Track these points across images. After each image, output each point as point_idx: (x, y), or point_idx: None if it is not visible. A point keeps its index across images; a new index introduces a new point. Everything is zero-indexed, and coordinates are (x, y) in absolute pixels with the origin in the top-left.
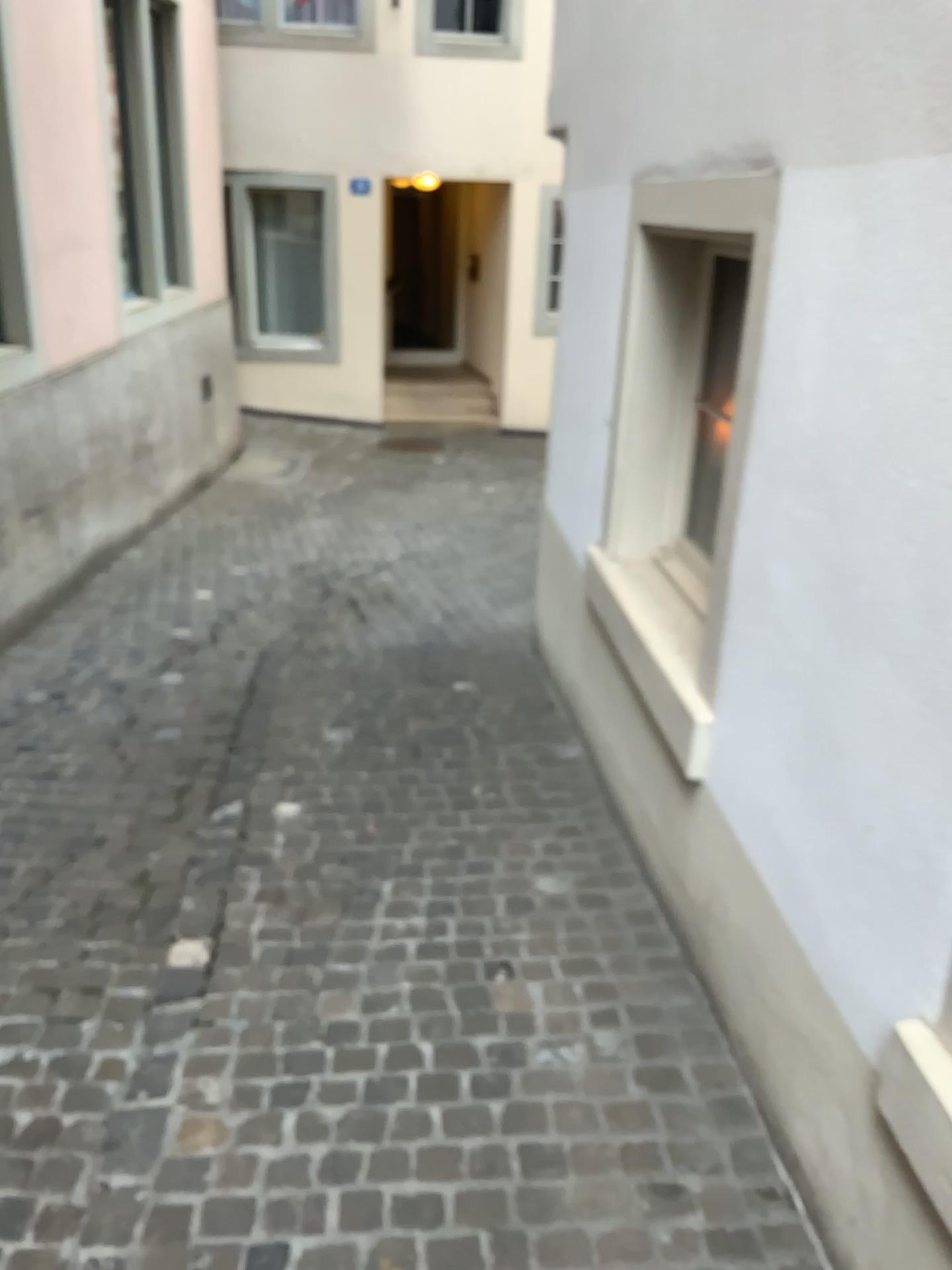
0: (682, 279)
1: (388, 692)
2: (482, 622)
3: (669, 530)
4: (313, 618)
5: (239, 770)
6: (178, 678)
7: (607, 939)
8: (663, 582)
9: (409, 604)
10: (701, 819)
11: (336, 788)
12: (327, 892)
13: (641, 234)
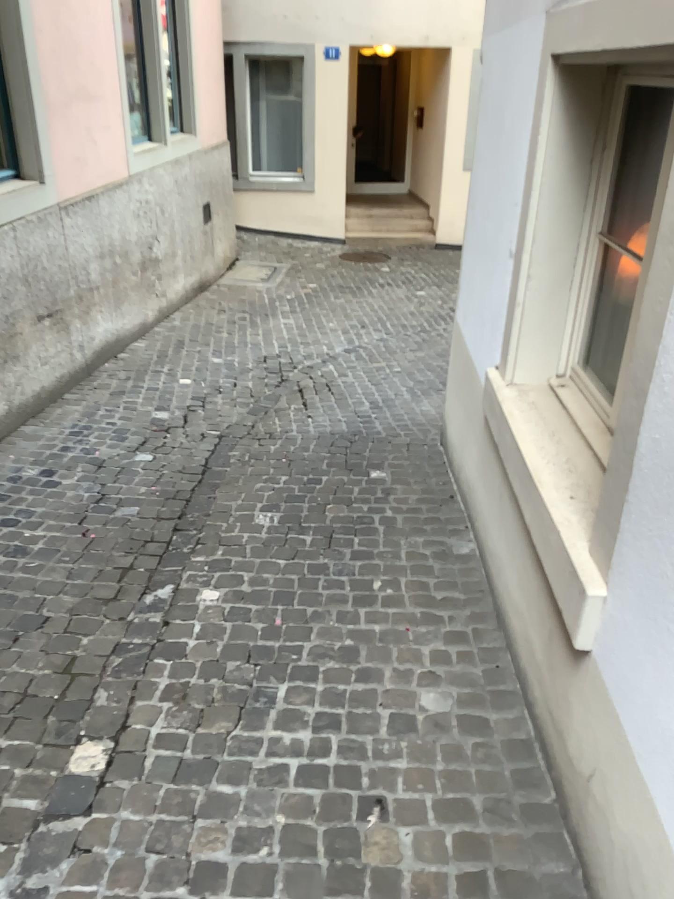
0: (592, 111)
1: (315, 479)
2: (402, 413)
3: (565, 360)
4: (264, 406)
5: (175, 554)
6: (146, 459)
7: (482, 780)
8: (557, 414)
9: (344, 396)
10: (585, 688)
11: (253, 578)
12: (225, 696)
13: (552, 65)
